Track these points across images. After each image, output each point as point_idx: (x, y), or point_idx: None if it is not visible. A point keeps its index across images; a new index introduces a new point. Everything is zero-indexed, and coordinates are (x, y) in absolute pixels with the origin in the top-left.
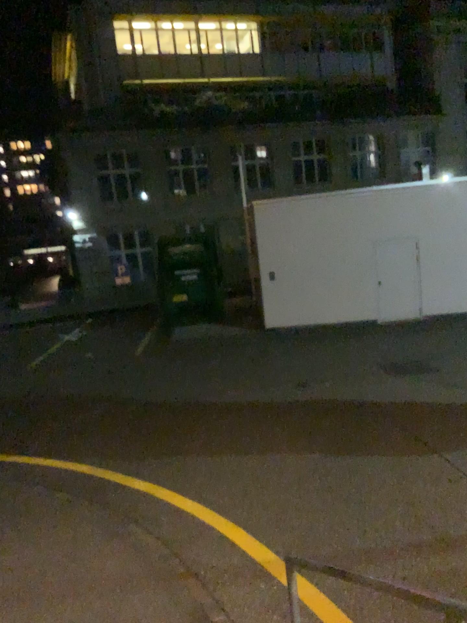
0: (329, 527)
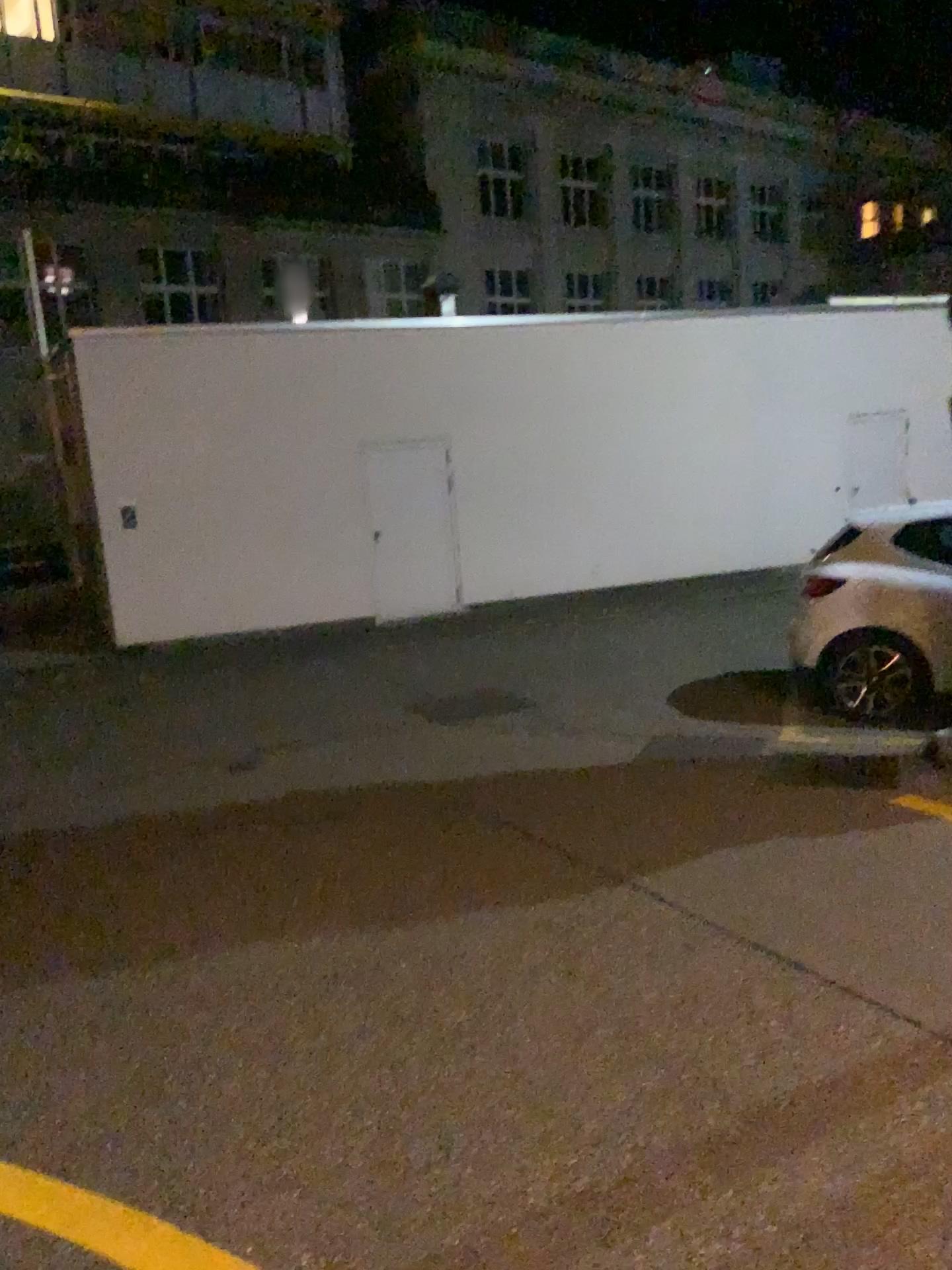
0: (463, 1149)
